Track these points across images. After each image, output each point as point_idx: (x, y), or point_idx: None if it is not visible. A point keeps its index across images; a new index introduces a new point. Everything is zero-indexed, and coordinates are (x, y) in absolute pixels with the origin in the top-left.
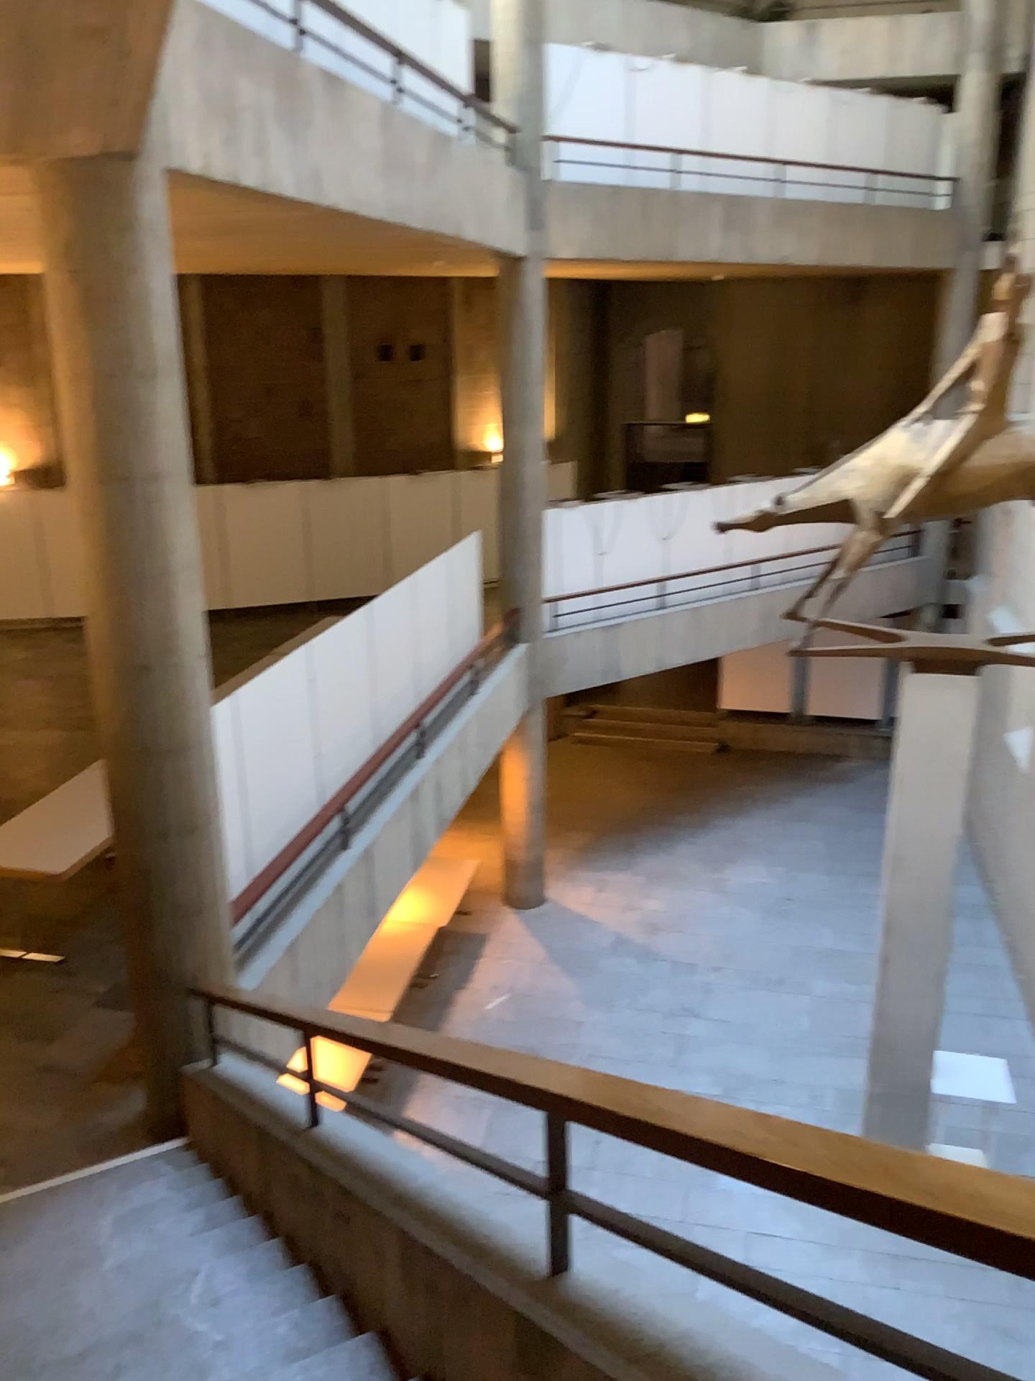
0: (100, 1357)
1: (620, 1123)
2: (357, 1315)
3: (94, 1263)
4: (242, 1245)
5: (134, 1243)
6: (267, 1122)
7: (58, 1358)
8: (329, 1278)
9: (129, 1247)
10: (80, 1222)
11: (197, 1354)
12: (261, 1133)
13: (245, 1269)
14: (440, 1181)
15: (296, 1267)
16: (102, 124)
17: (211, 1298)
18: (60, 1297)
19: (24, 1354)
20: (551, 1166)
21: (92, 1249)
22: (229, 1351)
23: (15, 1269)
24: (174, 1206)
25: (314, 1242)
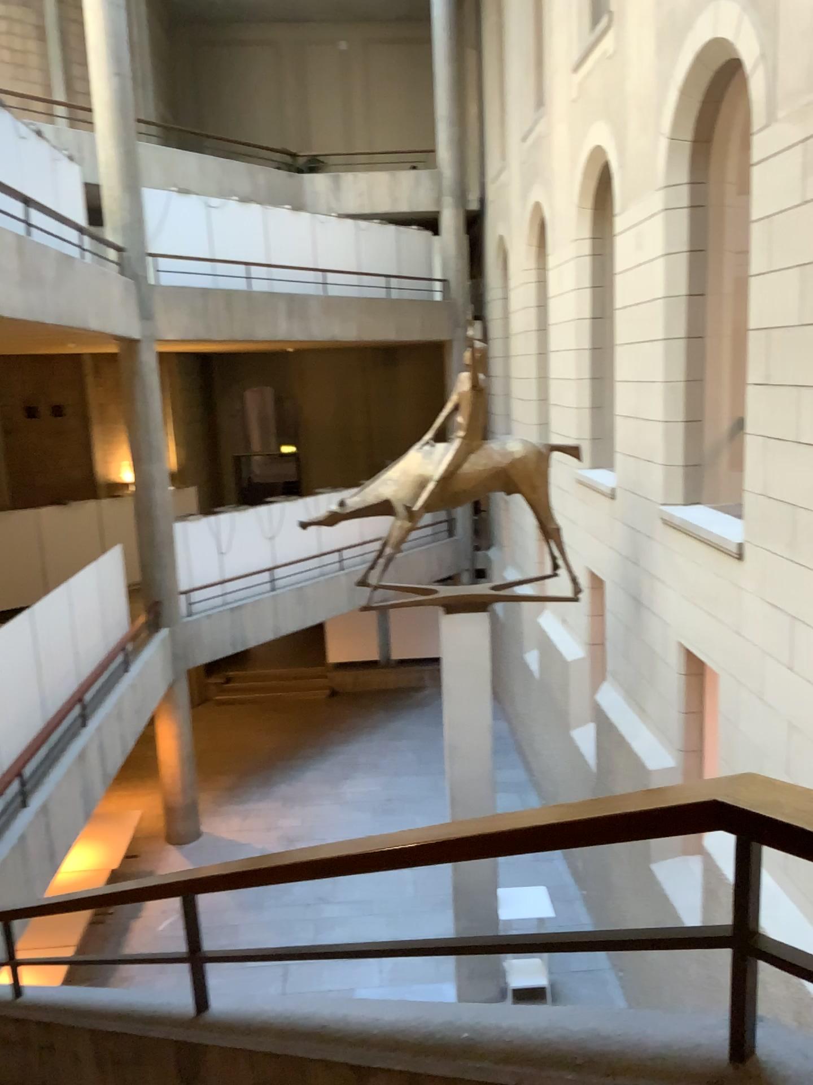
0: None
1: (221, 879)
2: None
3: None
4: None
5: None
6: None
7: None
8: None
9: None
10: None
11: None
12: None
13: None
14: (117, 1000)
15: None
16: None
17: None
18: None
19: None
20: (188, 941)
21: None
22: None
23: None
24: None
25: None
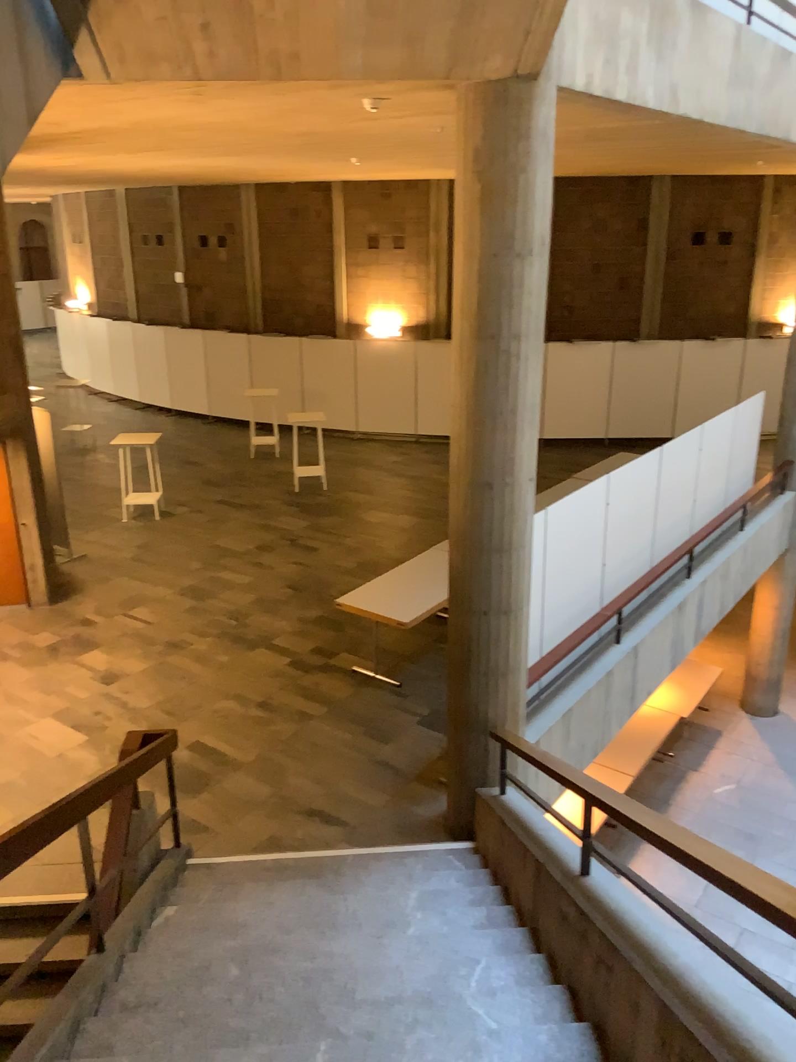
0: (403, 1010)
1: None
2: (603, 1048)
3: (402, 928)
4: (513, 950)
5: (432, 921)
6: (545, 864)
7: (373, 999)
8: (582, 1006)
9: (428, 924)
10: (395, 890)
11: (474, 1036)
12: (539, 870)
13: (514, 973)
14: (700, 972)
15: (554, 984)
16: (517, 49)
17: (486, 990)
18: (378, 949)
19: (350, 987)
20: None
21: (402, 917)
22: (500, 1043)
23: (349, 915)
24: (462, 899)
25: (573, 972)
